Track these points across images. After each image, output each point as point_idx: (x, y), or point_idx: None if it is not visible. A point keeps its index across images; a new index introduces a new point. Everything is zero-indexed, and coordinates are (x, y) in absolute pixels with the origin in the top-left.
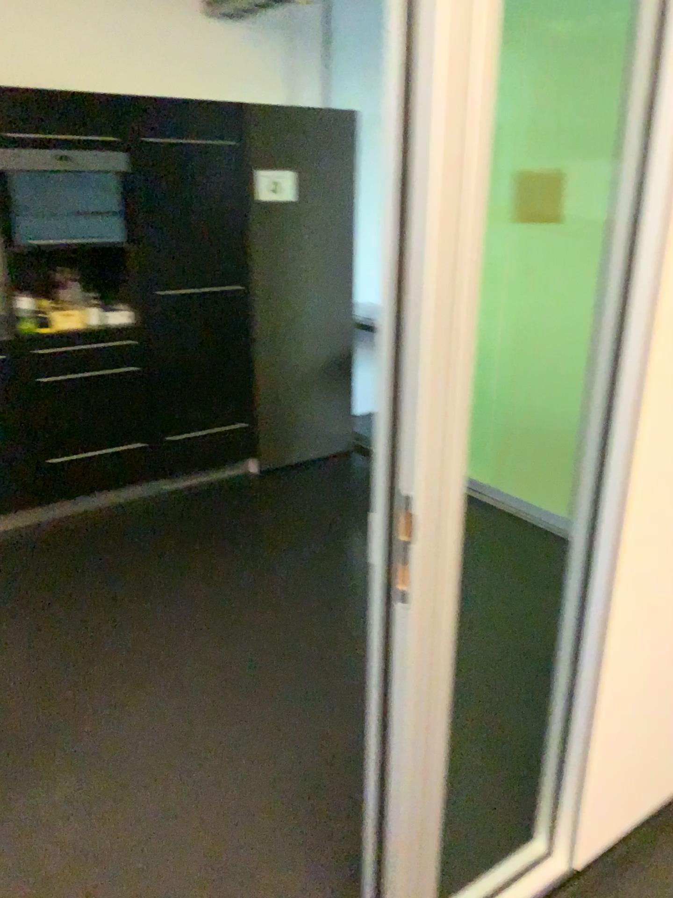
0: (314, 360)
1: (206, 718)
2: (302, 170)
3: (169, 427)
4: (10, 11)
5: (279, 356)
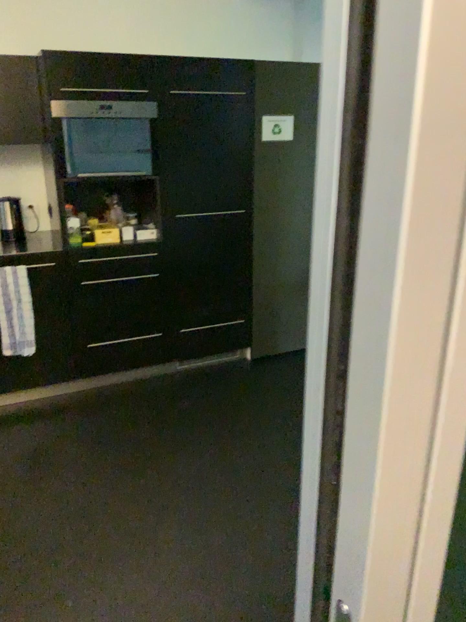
0: (302, 273)
1: (177, 619)
2: (296, 116)
3: (181, 326)
4: (69, 0)
5: (273, 269)
